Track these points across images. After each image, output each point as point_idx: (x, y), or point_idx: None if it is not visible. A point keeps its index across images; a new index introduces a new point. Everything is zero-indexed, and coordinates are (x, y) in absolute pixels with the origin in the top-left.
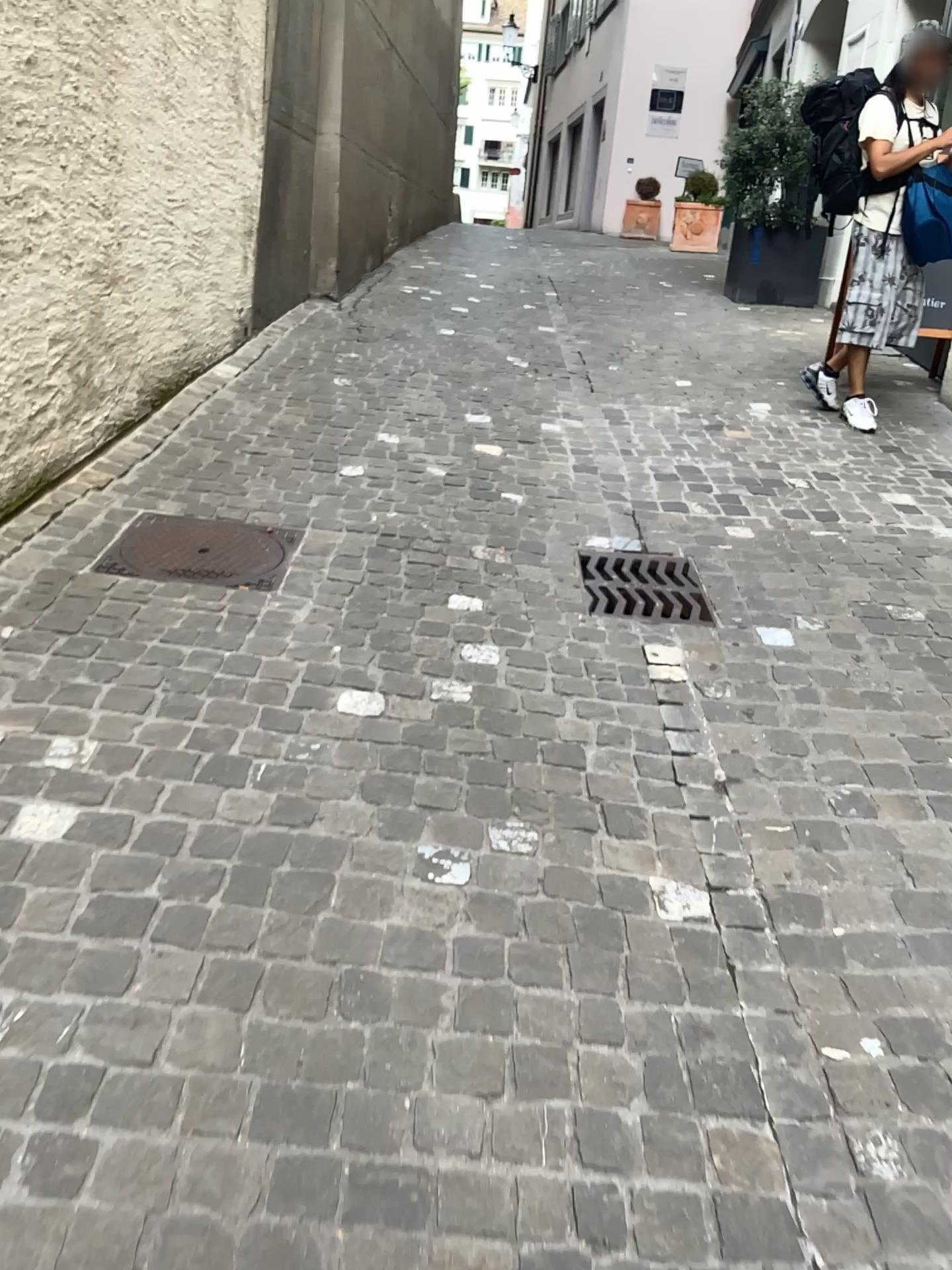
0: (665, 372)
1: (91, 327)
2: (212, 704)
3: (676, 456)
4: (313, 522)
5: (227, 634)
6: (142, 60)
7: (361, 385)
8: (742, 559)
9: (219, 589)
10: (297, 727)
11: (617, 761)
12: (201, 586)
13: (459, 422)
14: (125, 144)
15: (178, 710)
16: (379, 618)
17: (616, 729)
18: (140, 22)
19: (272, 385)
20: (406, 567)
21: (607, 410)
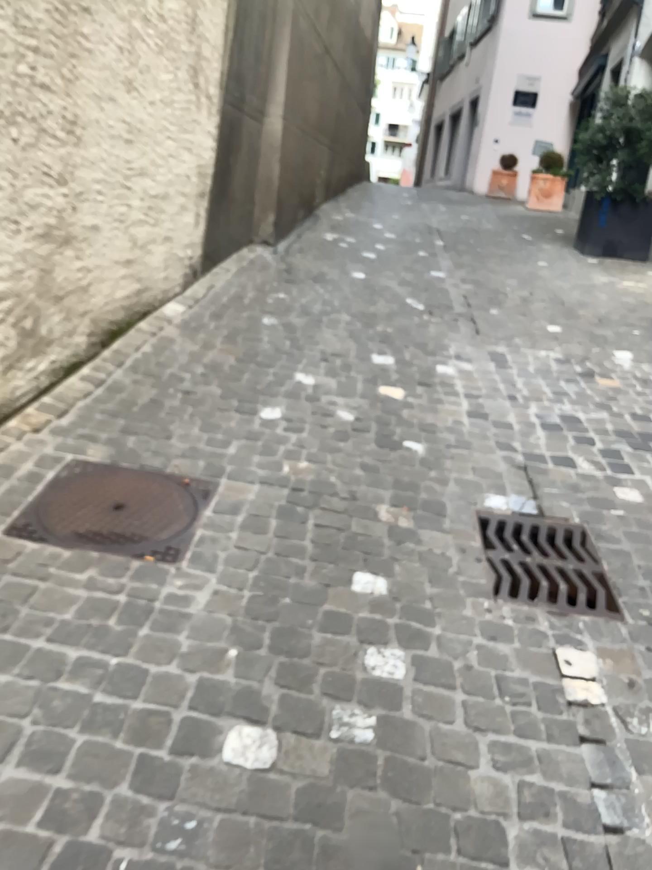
0: (537, 318)
1: (38, 284)
2: (84, 743)
3: (556, 404)
4: (229, 472)
5: (121, 626)
6: (105, 46)
7: (286, 323)
8: (633, 529)
9: (126, 558)
10: (175, 785)
11: (543, 849)
12: (108, 555)
13: (367, 363)
14: (84, 119)
15: (42, 756)
16: (281, 605)
17: (537, 789)
18: (105, 13)
19: (212, 321)
20: (313, 533)
21: (493, 354)
